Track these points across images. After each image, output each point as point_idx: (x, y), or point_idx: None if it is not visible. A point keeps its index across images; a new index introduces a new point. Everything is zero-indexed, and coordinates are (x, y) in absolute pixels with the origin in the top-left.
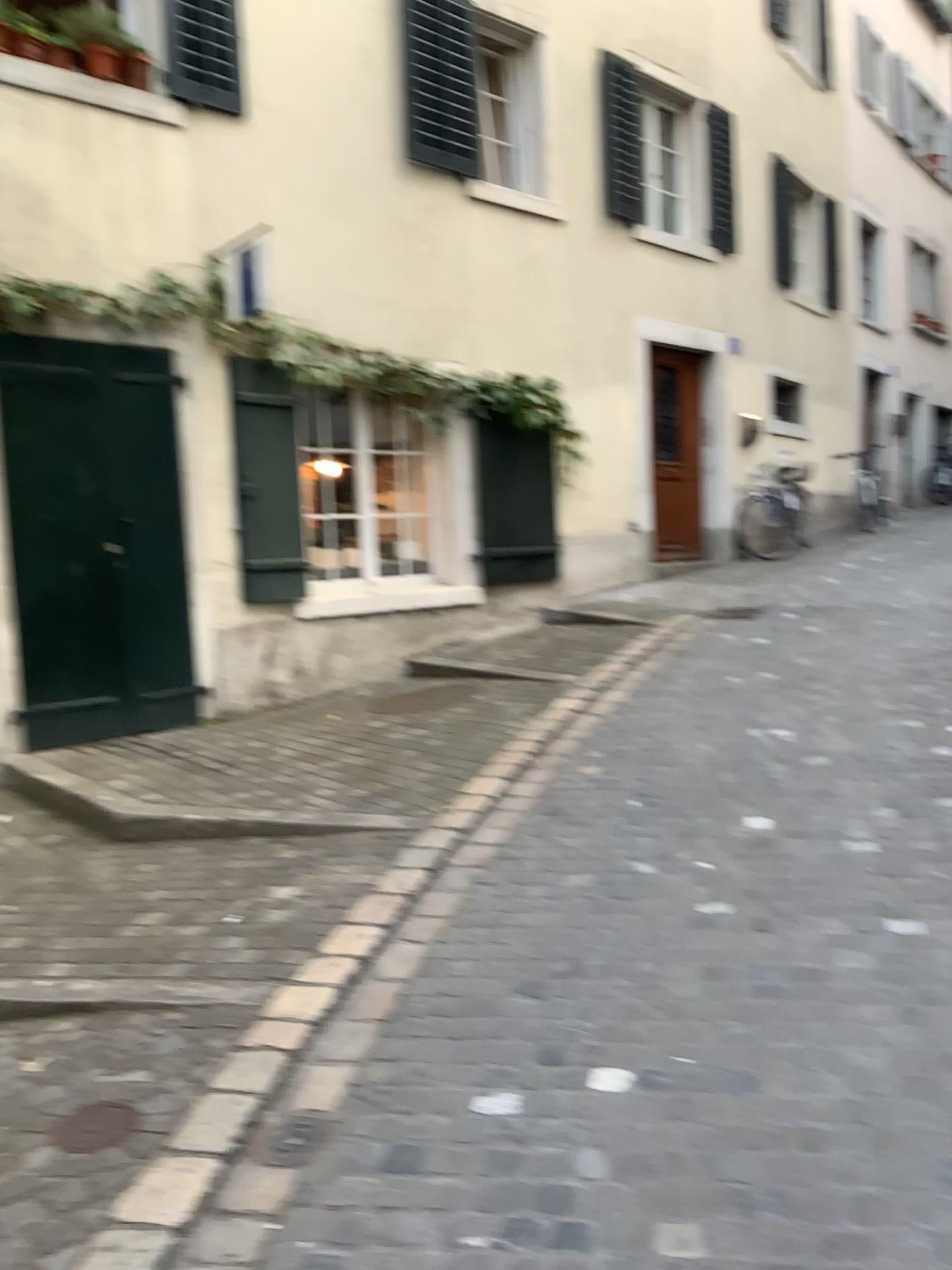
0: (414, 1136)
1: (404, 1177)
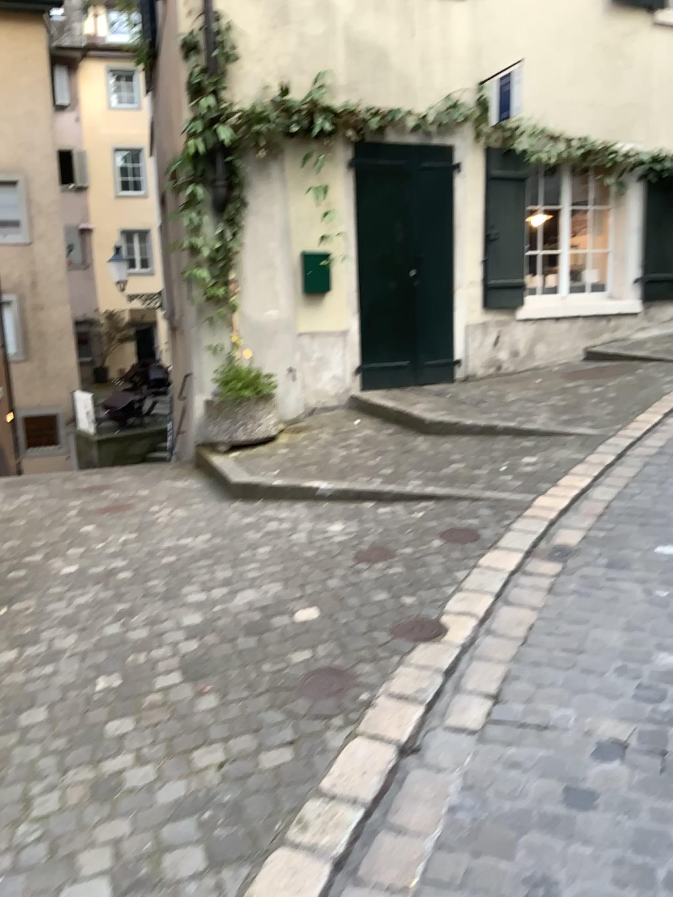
0: (624, 555)
1: (620, 568)
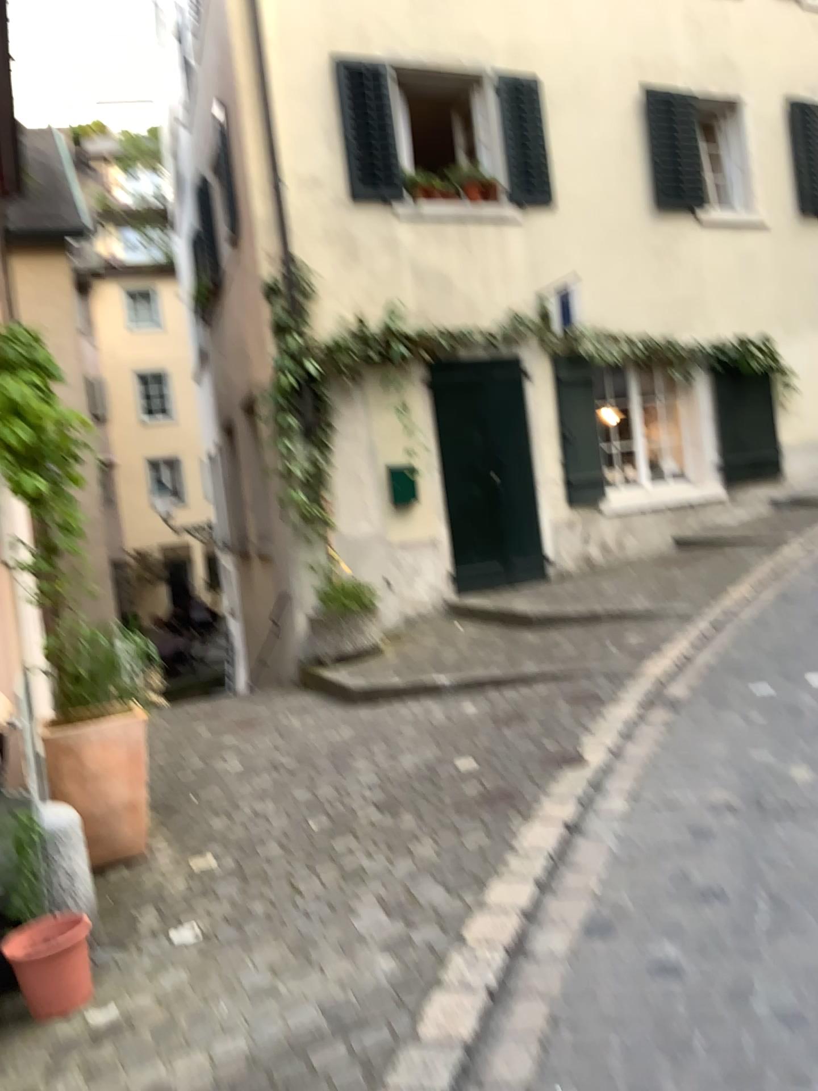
0: (724, 697)
1: (722, 706)
